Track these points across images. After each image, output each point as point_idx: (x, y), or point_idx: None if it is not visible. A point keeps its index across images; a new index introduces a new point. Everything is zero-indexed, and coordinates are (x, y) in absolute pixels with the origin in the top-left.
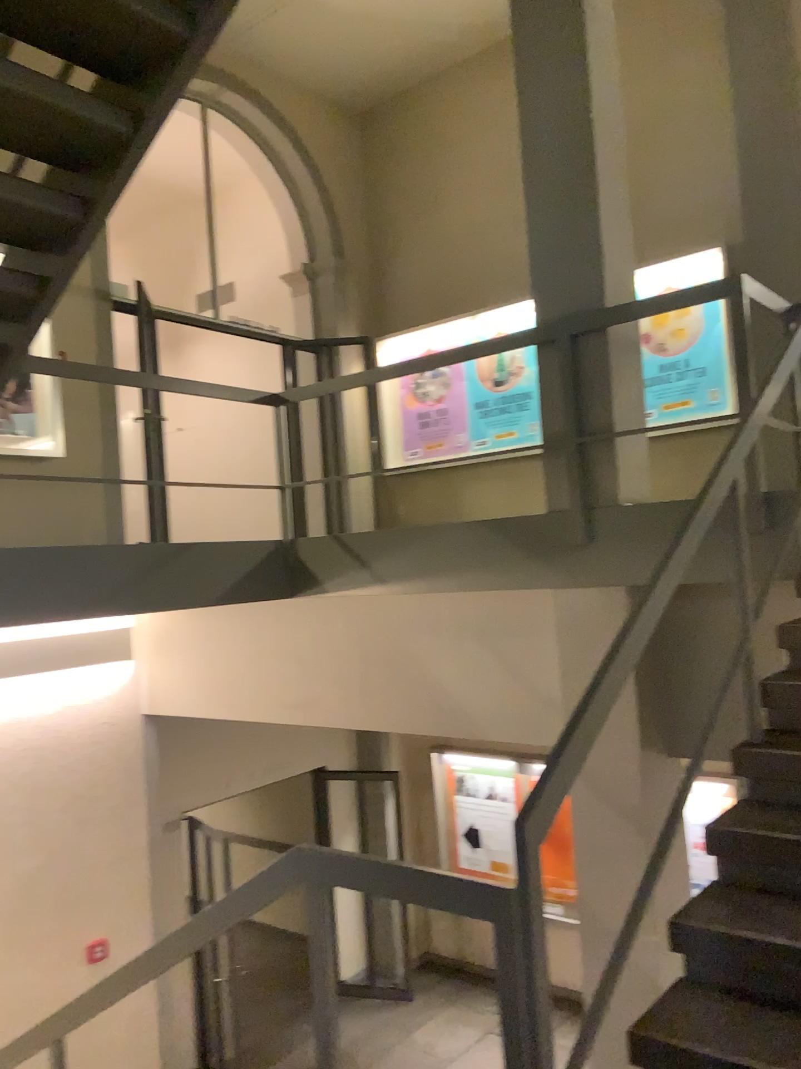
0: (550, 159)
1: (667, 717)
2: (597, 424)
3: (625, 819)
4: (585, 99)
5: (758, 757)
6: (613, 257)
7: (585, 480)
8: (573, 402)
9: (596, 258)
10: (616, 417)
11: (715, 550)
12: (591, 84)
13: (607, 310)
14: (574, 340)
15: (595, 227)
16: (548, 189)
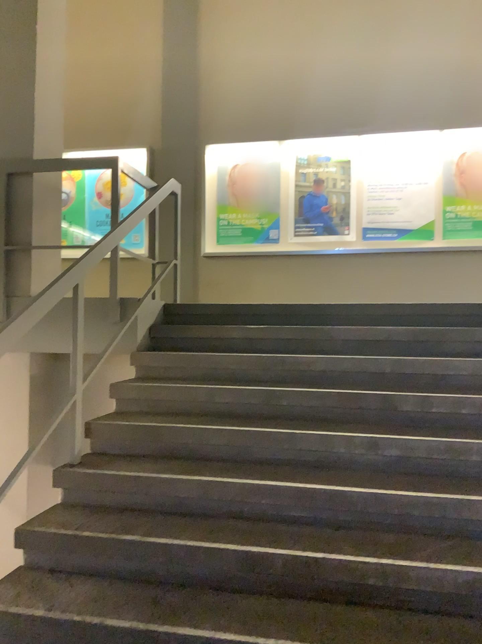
0: (4, 46)
1: (55, 444)
2: (22, 240)
3: (13, 517)
4: (34, 12)
5: (74, 478)
6: (45, 127)
7: (10, 277)
8: (7, 222)
9: (32, 124)
10: (36, 237)
11: (90, 333)
12: (39, 3)
13: (37, 162)
14: (11, 178)
15: (34, 103)
16: (0, 67)
